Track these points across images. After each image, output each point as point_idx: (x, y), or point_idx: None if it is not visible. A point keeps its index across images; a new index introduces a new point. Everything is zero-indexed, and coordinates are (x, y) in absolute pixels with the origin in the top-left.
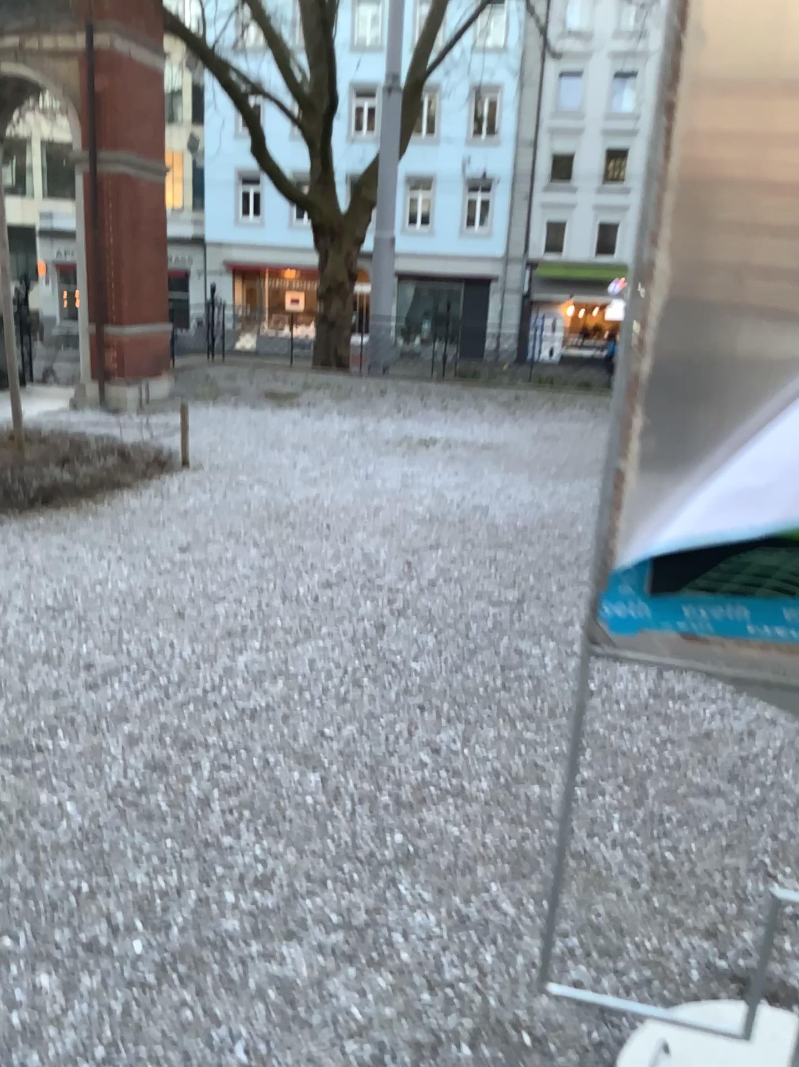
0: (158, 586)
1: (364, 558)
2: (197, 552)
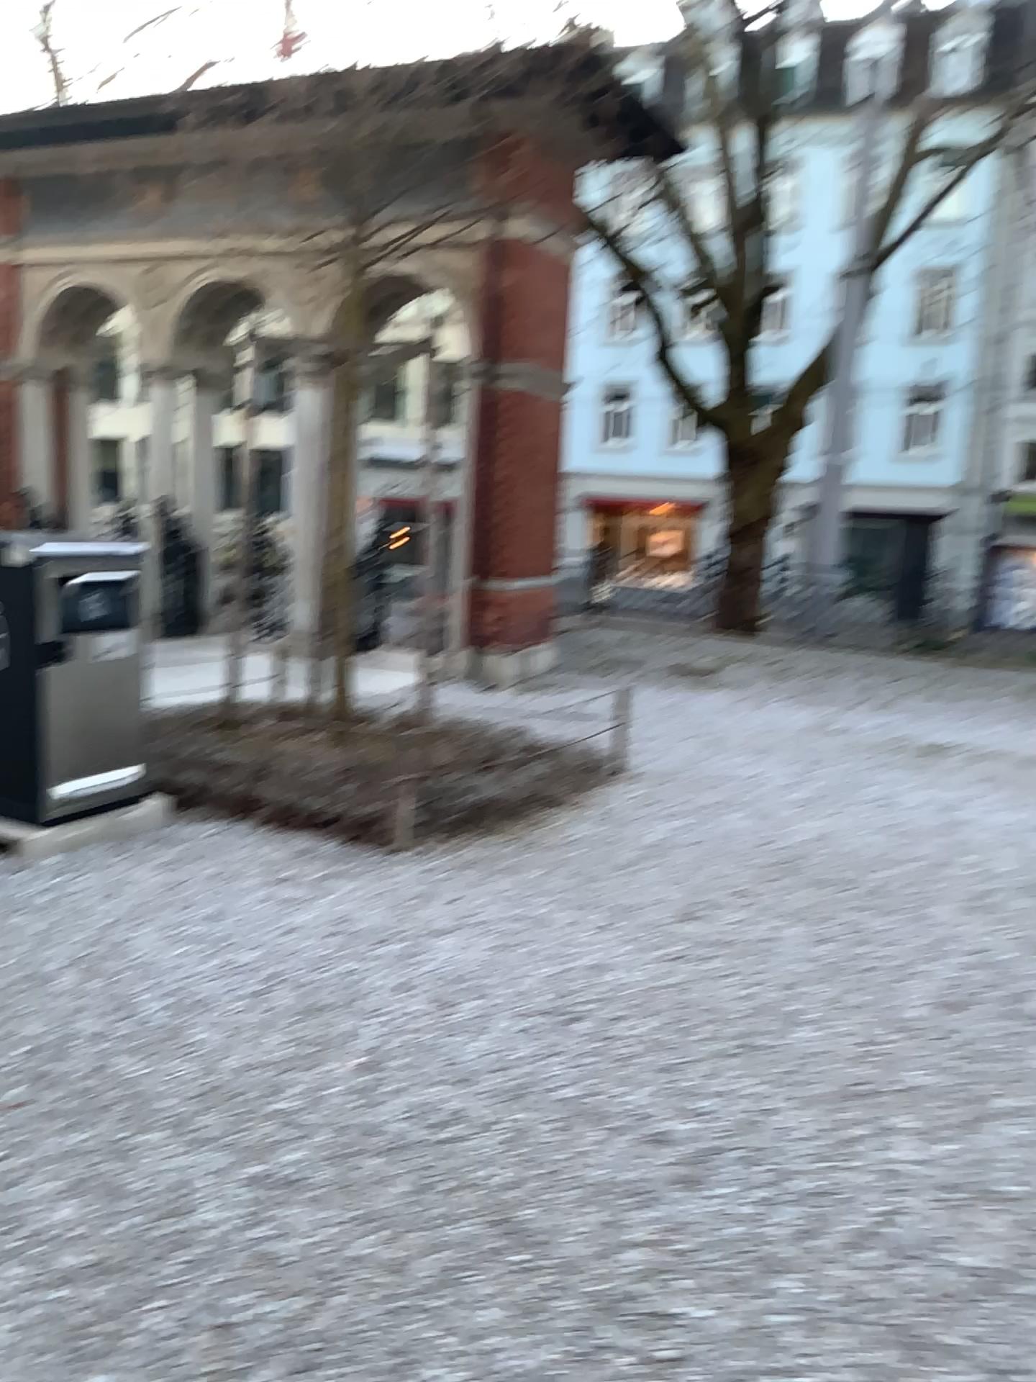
0: (688, 982)
1: (979, 954)
2: (718, 924)
